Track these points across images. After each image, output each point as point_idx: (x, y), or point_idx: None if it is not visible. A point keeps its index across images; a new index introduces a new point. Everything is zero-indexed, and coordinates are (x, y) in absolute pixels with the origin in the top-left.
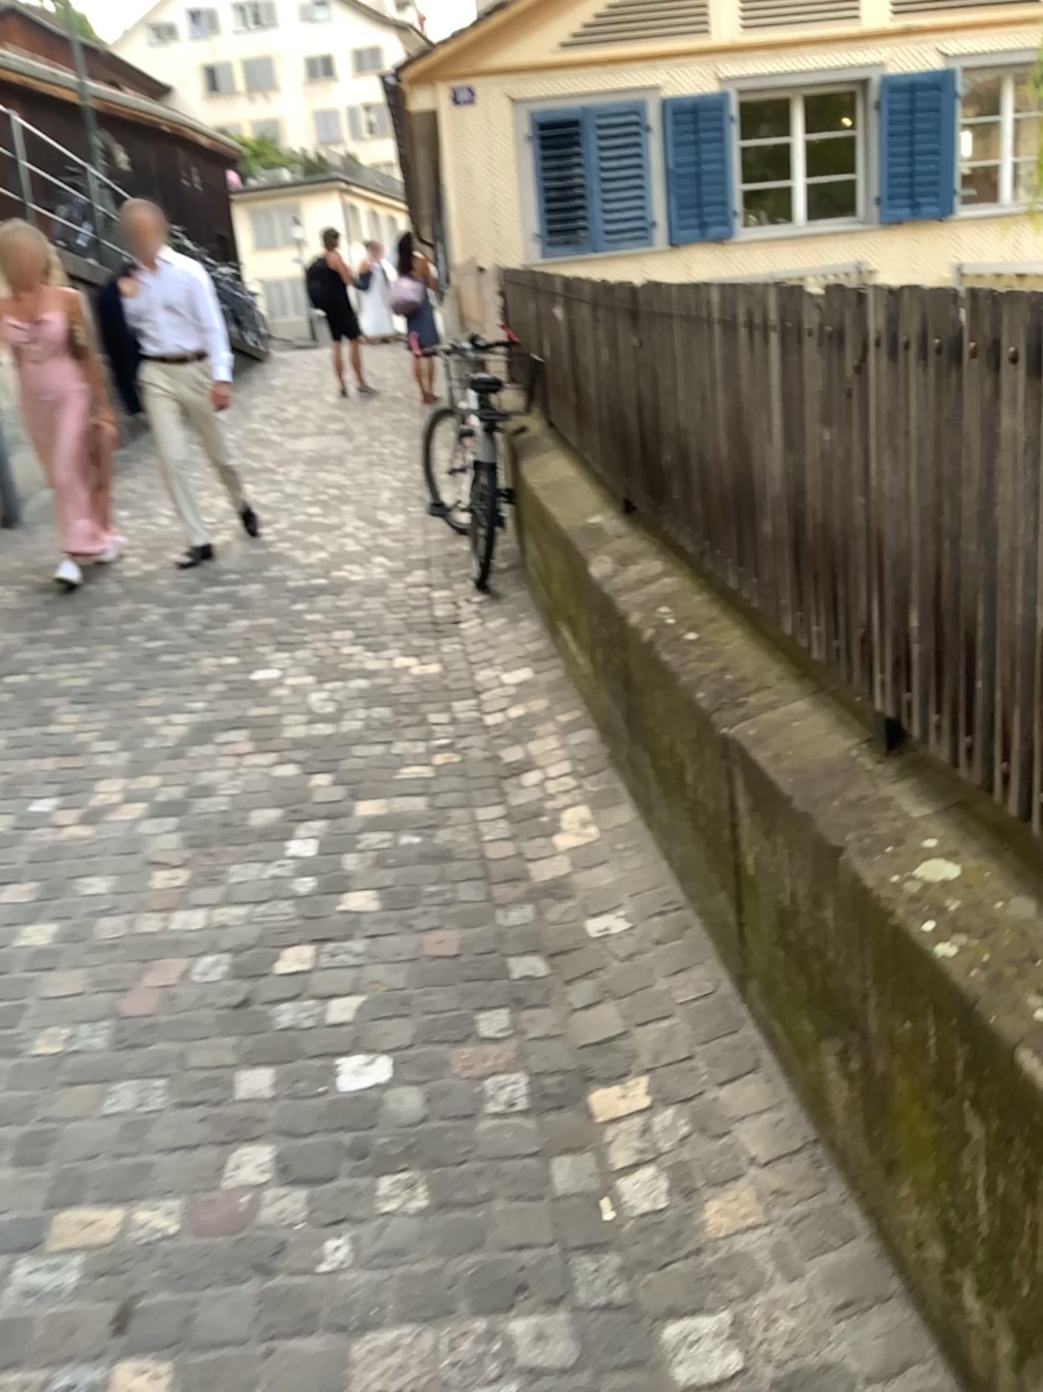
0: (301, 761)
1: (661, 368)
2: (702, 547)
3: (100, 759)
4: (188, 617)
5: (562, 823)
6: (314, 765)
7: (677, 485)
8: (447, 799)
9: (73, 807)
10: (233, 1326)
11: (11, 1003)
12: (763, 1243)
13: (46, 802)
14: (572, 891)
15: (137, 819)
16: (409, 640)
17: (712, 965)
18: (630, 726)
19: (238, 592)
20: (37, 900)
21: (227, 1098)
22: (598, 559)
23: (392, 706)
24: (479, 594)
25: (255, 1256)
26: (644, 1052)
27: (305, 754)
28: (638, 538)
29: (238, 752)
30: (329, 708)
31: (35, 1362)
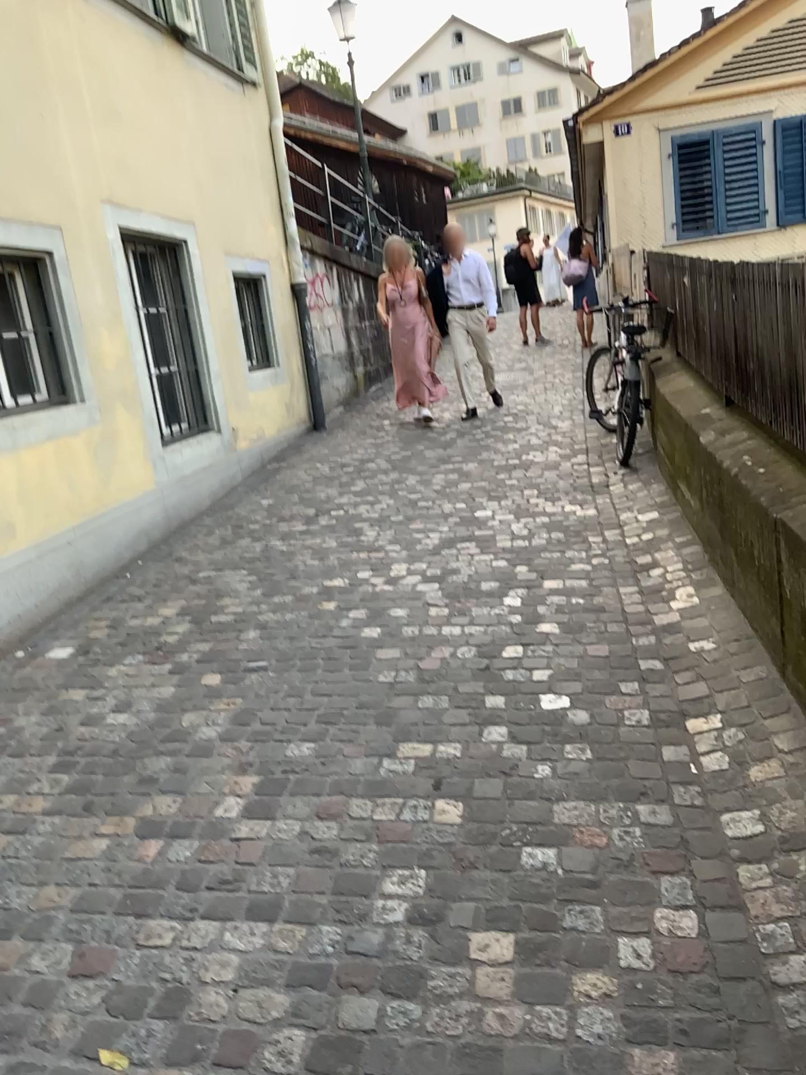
0: (511, 558)
1: (748, 314)
2: (769, 419)
3: (391, 553)
4: (434, 480)
5: (675, 594)
6: (519, 561)
7: (755, 384)
8: (602, 580)
9: (380, 576)
10: (493, 792)
11: (362, 661)
12: (780, 784)
13: (365, 573)
14: (680, 628)
15: (417, 583)
16: (577, 495)
17: (765, 663)
18: (721, 533)
19: (464, 466)
20: (367, 617)
21: (481, 707)
22: (705, 434)
23: (566, 531)
24: (624, 468)
25: (501, 769)
26: (719, 704)
27: (513, 555)
28: (731, 421)
29: (472, 553)
30: (526, 531)
31: (398, 795)
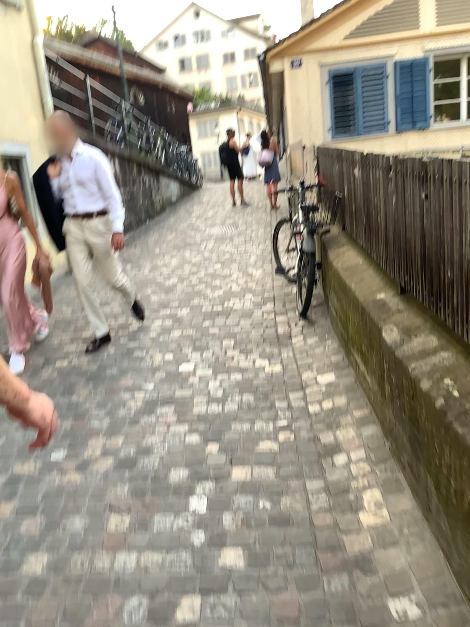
0: (202, 433)
1: (445, 217)
2: None
3: (93, 422)
4: (150, 329)
5: (363, 502)
6: (210, 436)
7: (456, 297)
8: (288, 472)
9: (73, 458)
10: None
11: (8, 626)
12: None
13: (59, 453)
14: (374, 567)
15: (106, 470)
16: (265, 349)
17: None
18: (412, 447)
19: (176, 314)
20: (40, 532)
21: None
22: (388, 330)
23: (255, 395)
24: (303, 321)
25: None
26: None
27: (205, 428)
28: (414, 318)
29: (167, 423)
30: (219, 395)
31: None
